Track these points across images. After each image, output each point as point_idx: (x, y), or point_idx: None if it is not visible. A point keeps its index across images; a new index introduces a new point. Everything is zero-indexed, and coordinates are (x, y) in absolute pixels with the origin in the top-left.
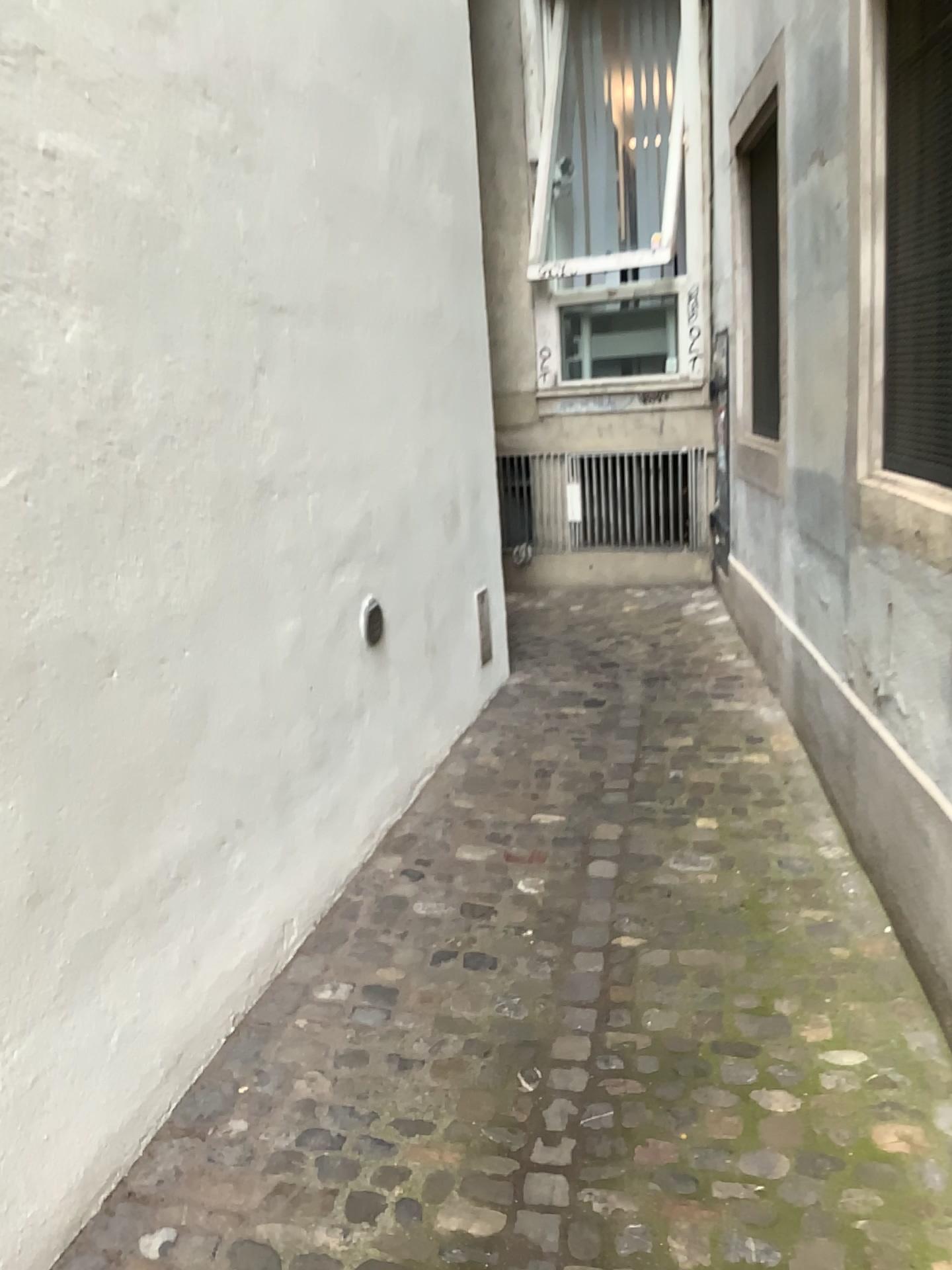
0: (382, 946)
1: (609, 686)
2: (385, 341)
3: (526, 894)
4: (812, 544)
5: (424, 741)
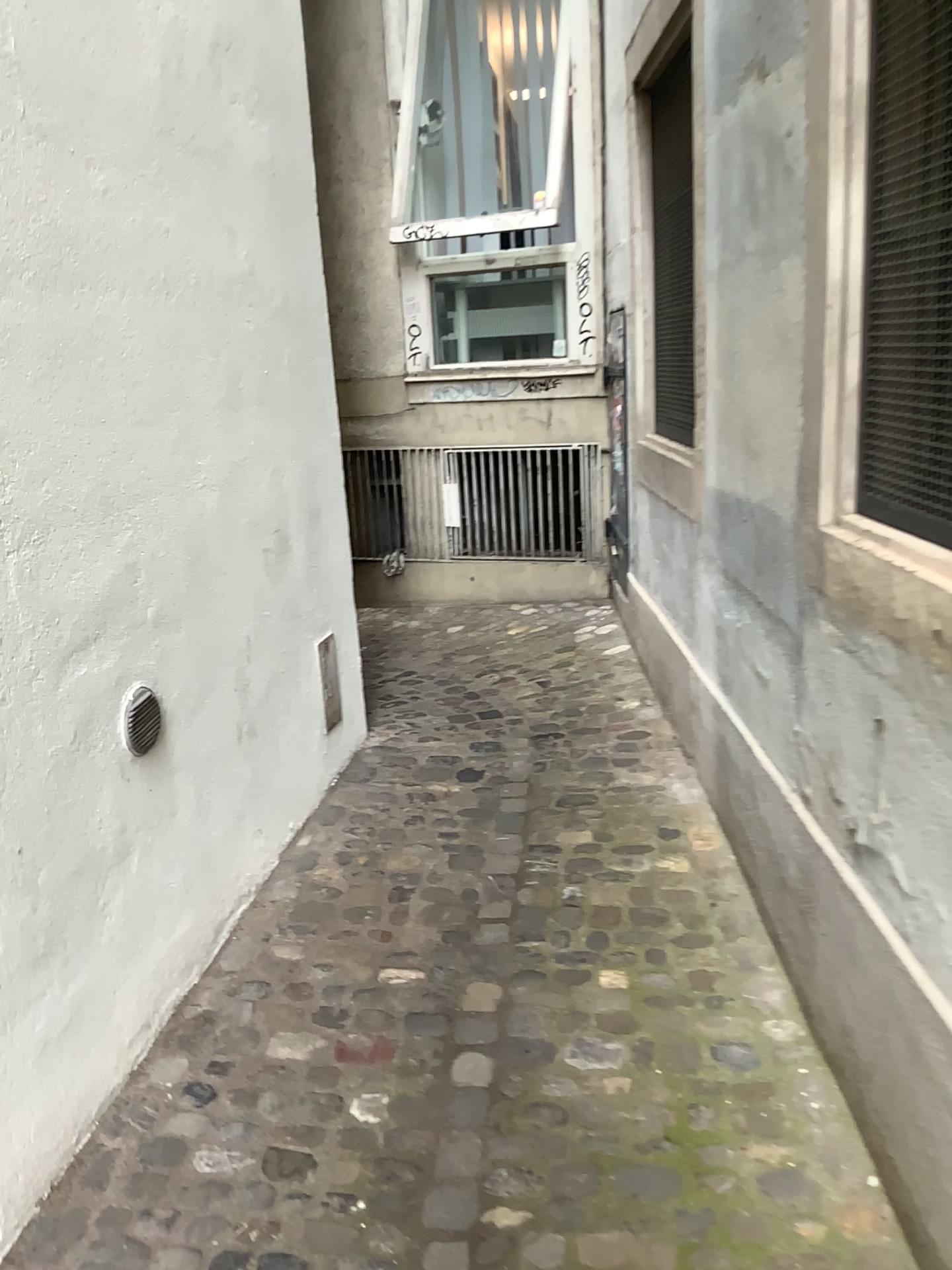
0: (136, 1245)
1: (489, 750)
2: (160, 320)
3: (362, 1125)
4: (745, 594)
5: (238, 859)
